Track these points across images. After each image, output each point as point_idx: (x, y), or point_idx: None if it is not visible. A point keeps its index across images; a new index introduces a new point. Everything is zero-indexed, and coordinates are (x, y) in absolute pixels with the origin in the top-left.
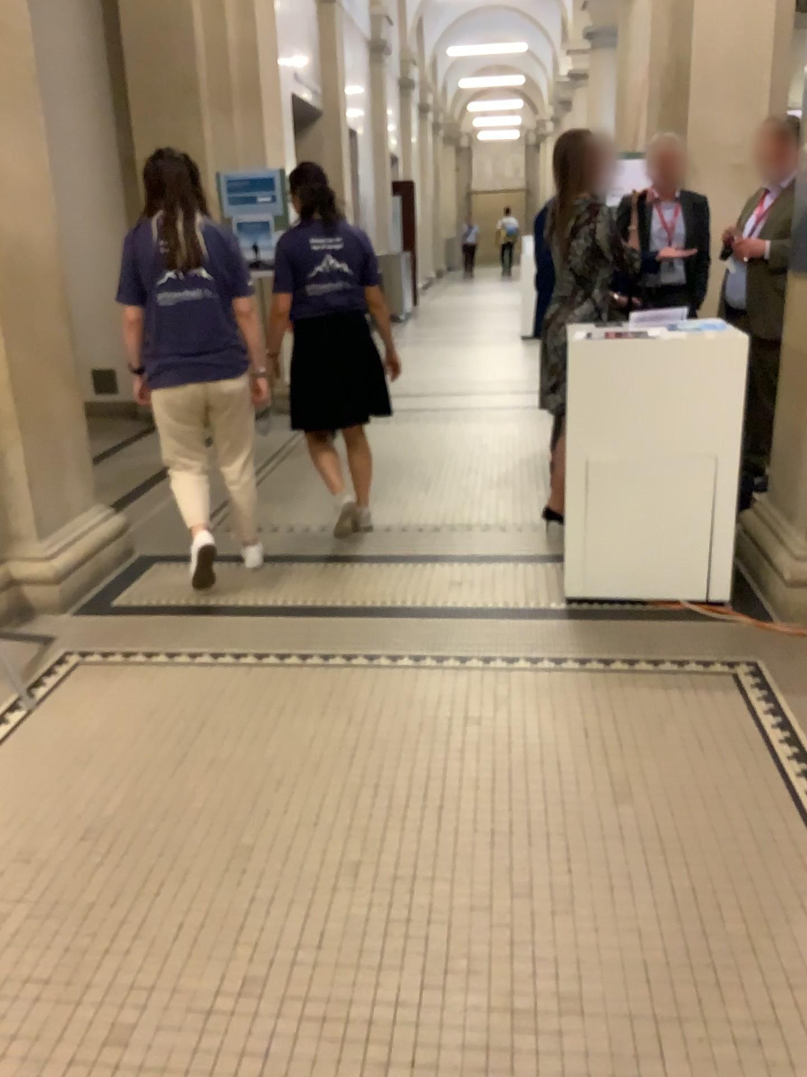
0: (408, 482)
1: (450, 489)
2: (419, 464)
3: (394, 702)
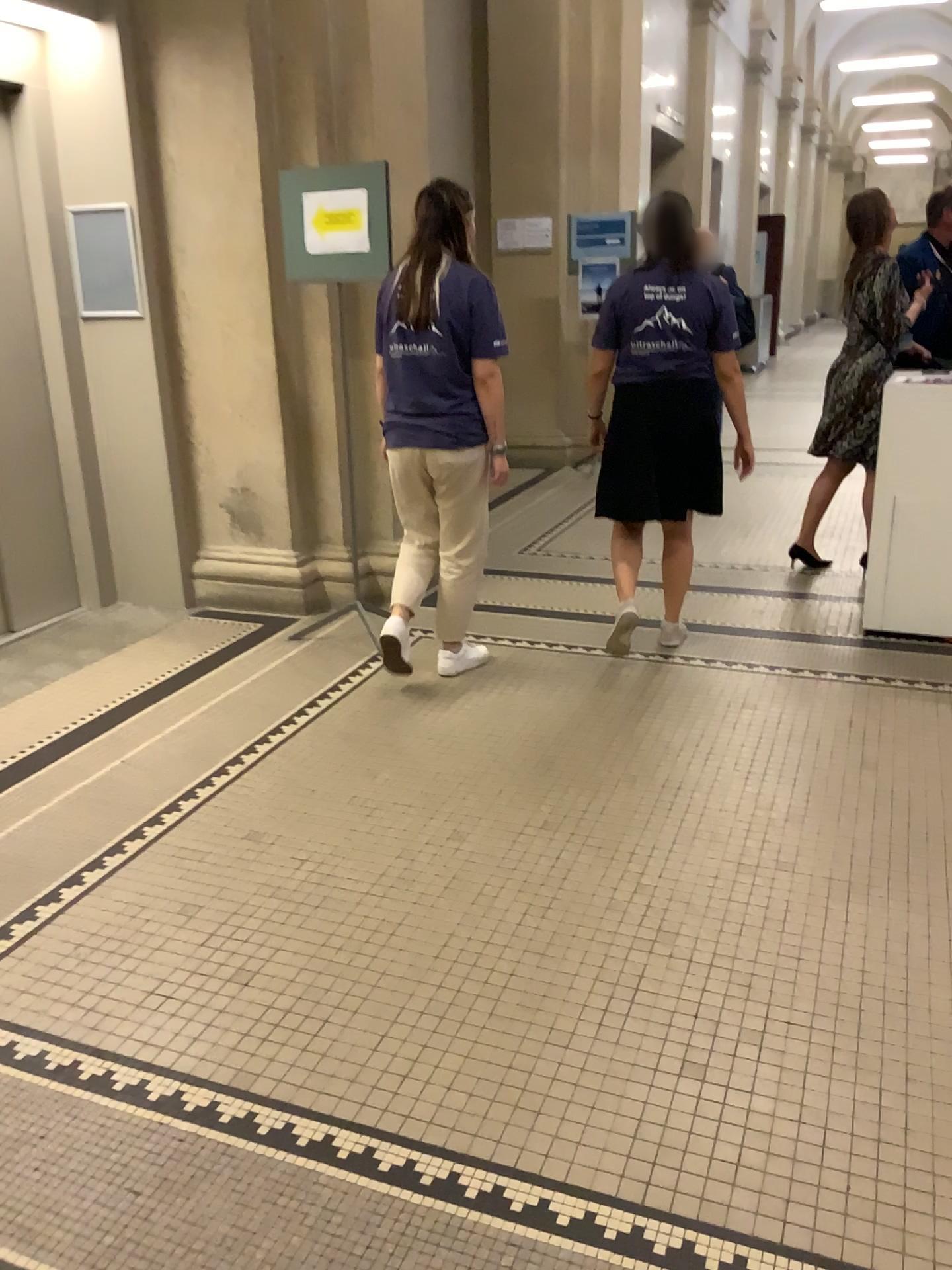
0: (729, 526)
1: (771, 535)
2: (743, 511)
3: (684, 687)
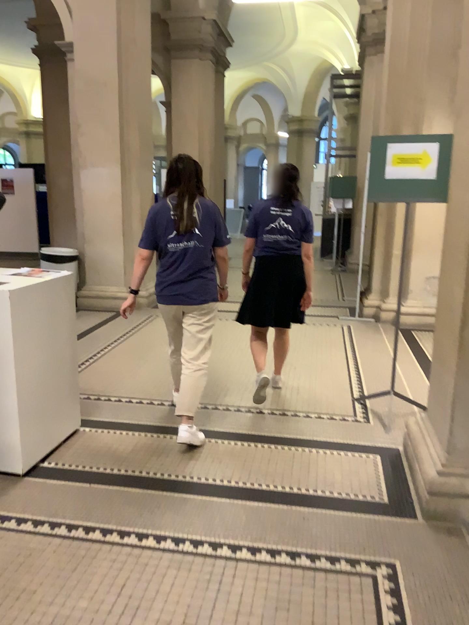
0: None
1: (39, 612)
2: None
3: None
